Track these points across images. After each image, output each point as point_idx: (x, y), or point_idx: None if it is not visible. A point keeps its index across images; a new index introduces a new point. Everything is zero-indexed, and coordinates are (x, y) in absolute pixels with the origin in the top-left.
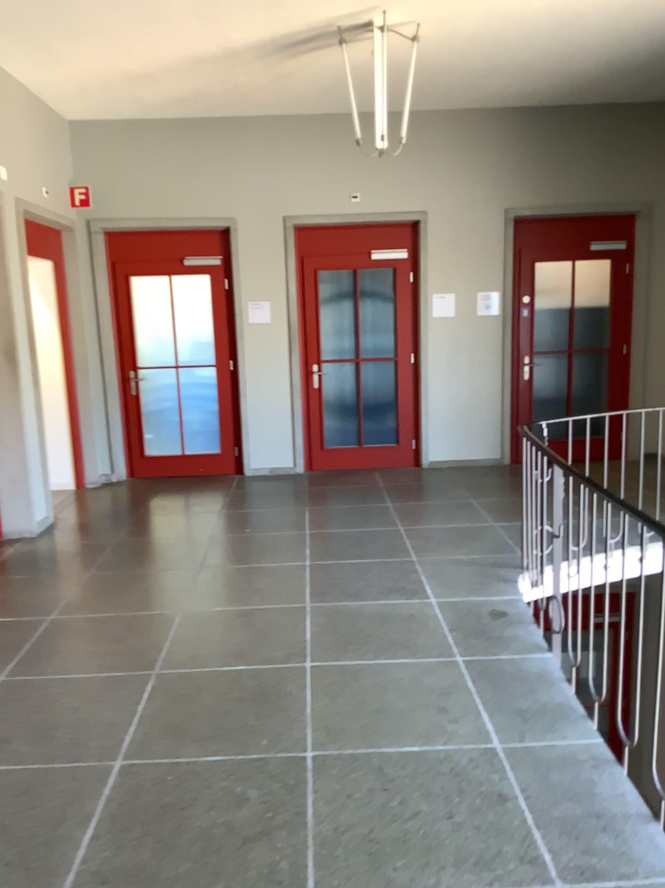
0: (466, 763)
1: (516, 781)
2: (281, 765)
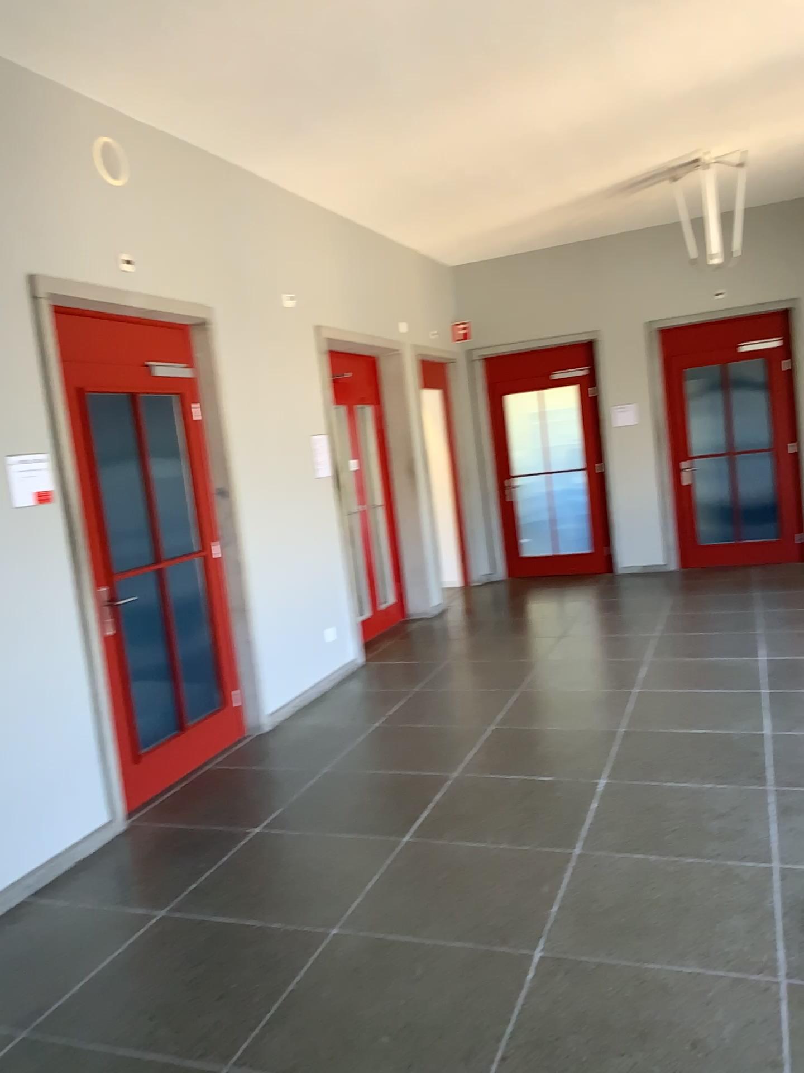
0: (735, 736)
1: (768, 745)
2: (600, 732)
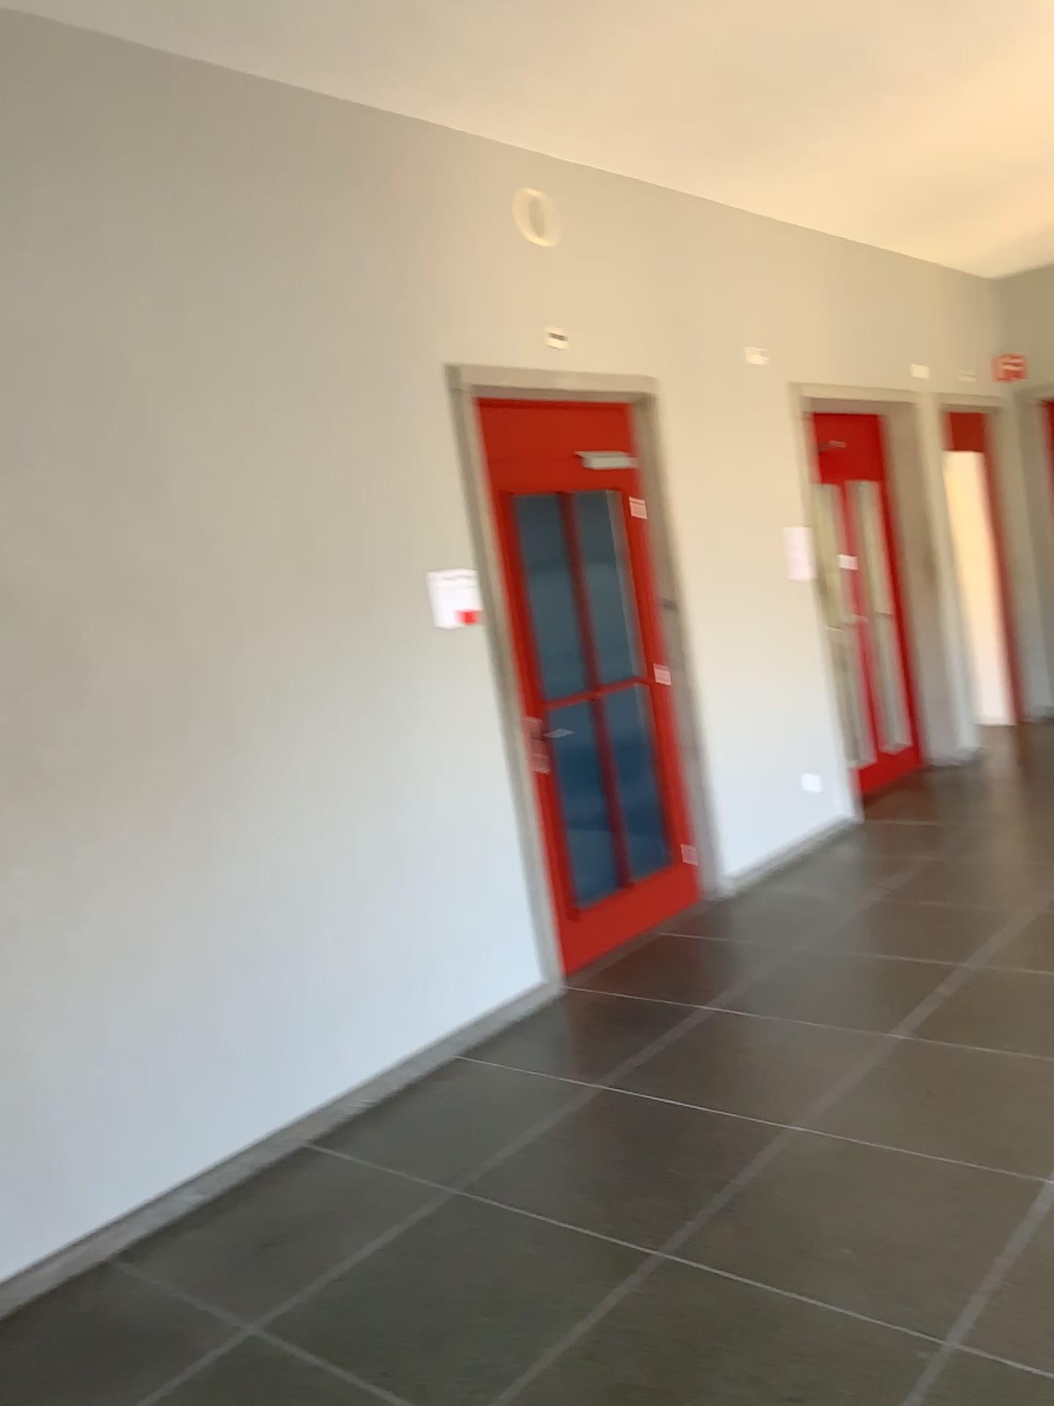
0: None
1: None
2: None
